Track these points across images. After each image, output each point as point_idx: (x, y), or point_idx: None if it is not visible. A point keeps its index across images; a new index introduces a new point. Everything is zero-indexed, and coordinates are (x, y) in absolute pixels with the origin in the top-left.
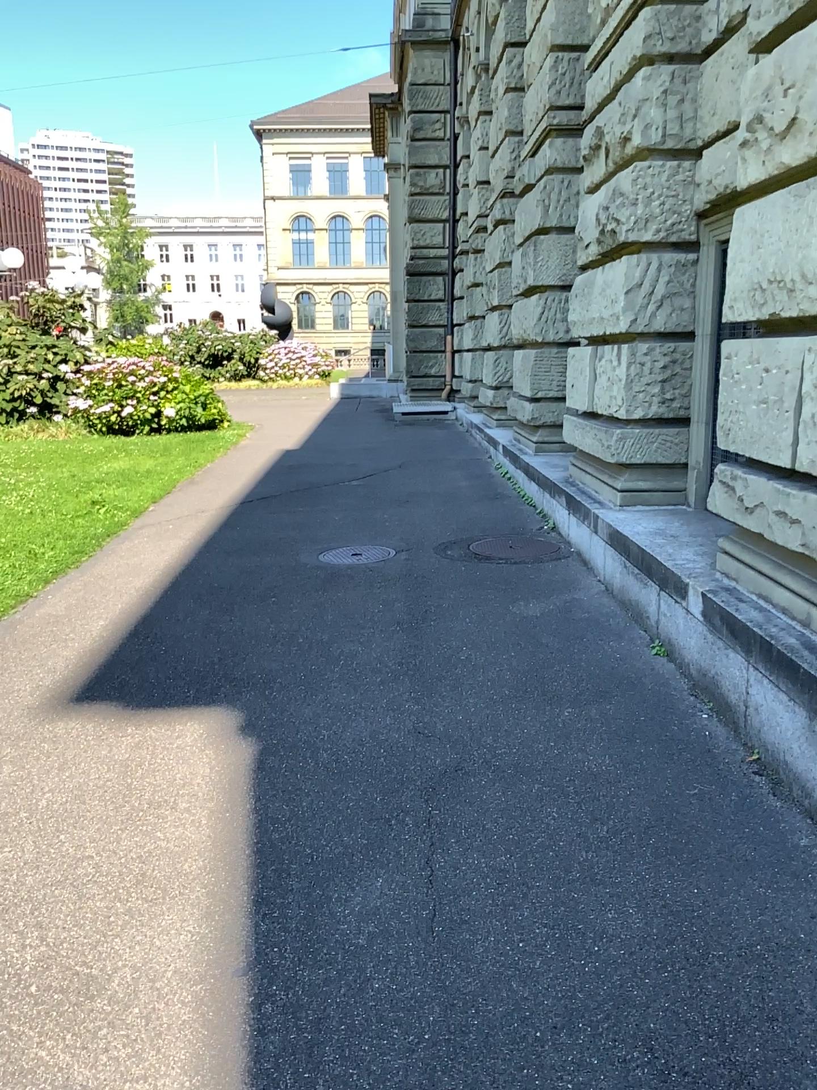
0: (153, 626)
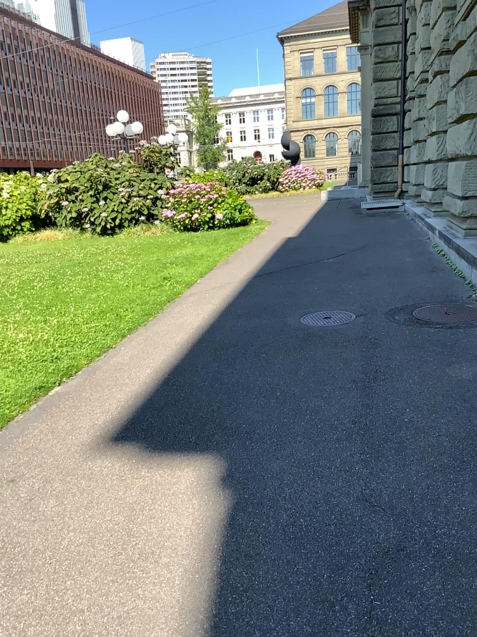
0: (179, 376)
